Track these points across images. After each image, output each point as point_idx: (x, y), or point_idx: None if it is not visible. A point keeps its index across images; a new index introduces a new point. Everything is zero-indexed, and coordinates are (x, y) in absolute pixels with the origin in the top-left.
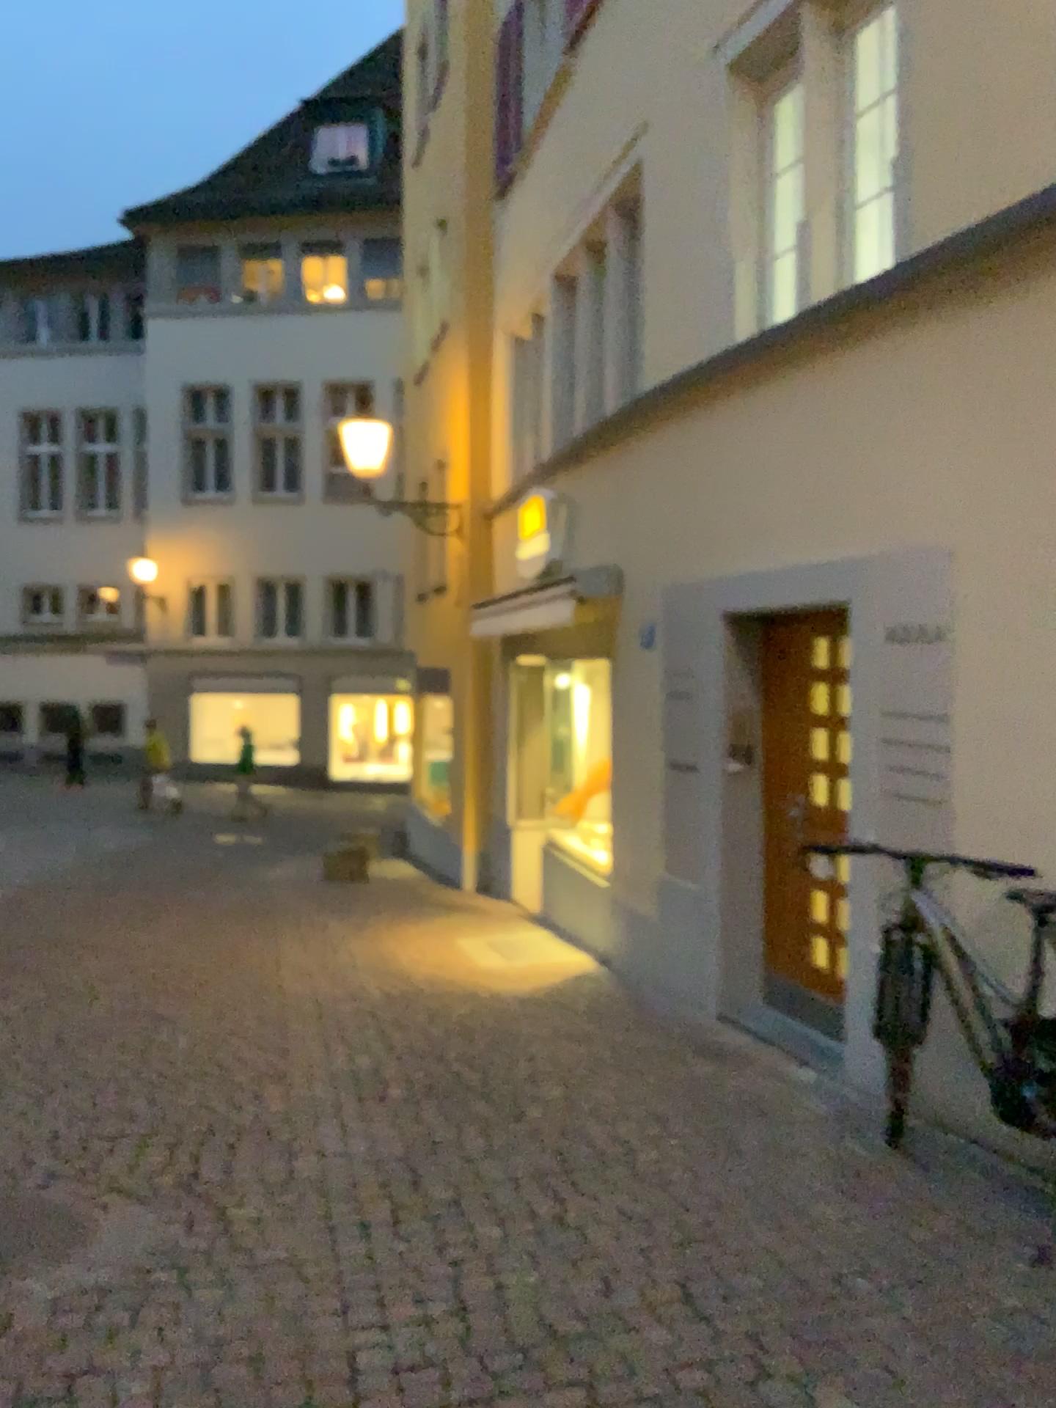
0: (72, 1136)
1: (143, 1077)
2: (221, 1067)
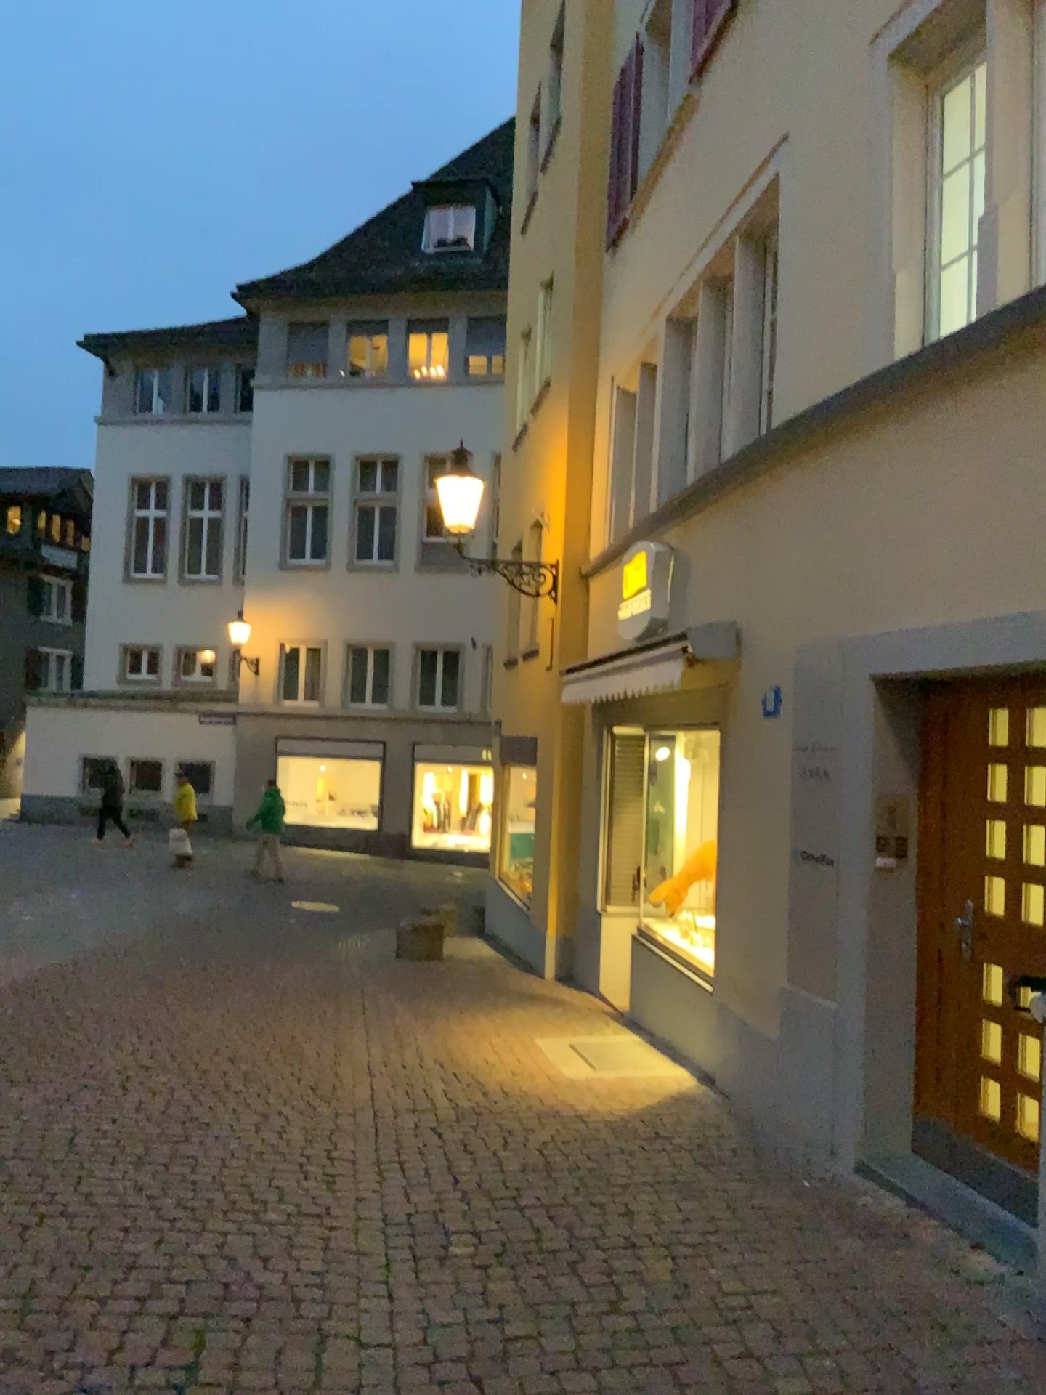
0: (50, 1303)
1: (159, 1212)
2: (257, 1202)
